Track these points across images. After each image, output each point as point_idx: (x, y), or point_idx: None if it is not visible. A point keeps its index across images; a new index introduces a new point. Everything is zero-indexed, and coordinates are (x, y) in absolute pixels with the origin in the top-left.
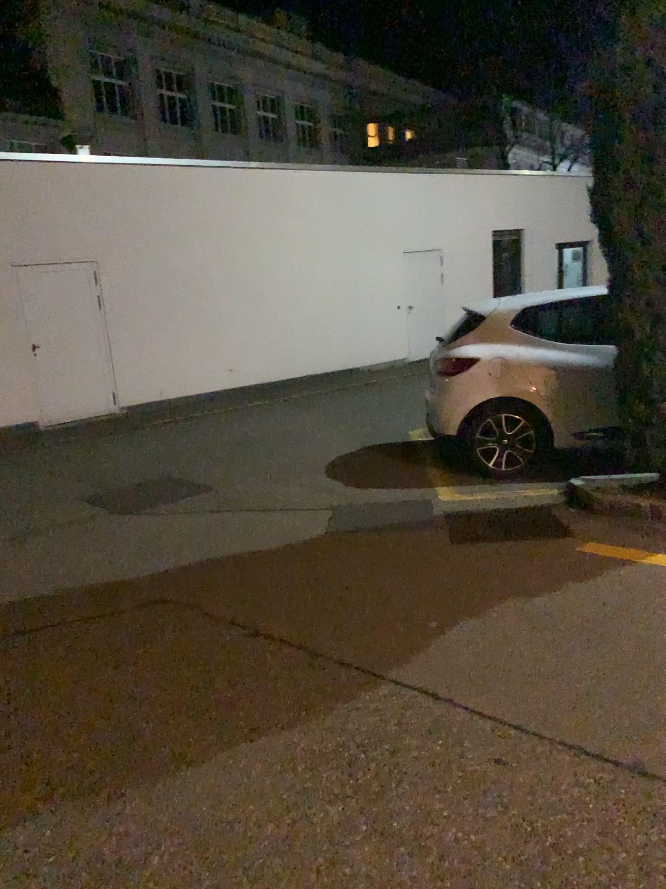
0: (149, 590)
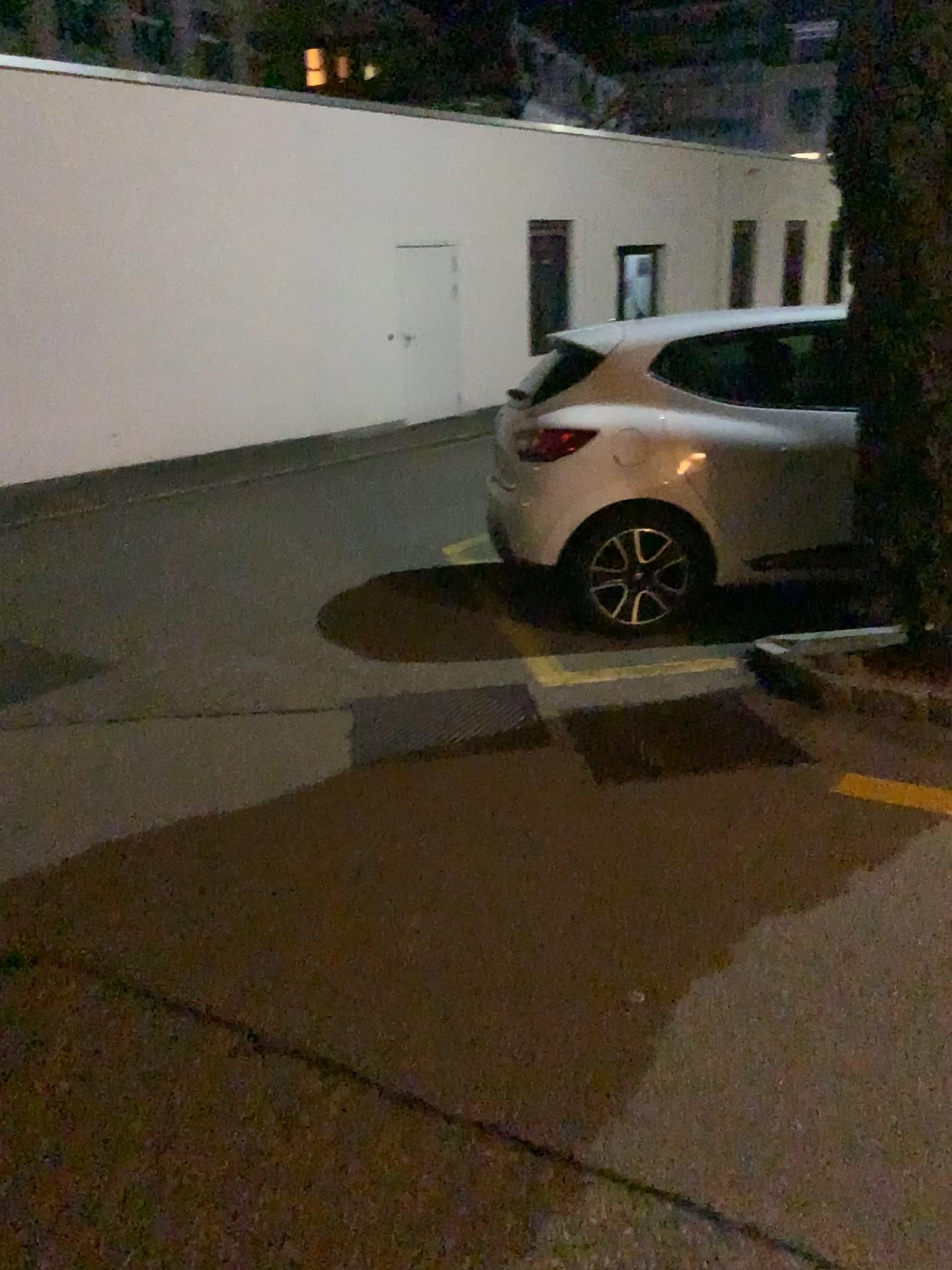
0: (6, 930)
